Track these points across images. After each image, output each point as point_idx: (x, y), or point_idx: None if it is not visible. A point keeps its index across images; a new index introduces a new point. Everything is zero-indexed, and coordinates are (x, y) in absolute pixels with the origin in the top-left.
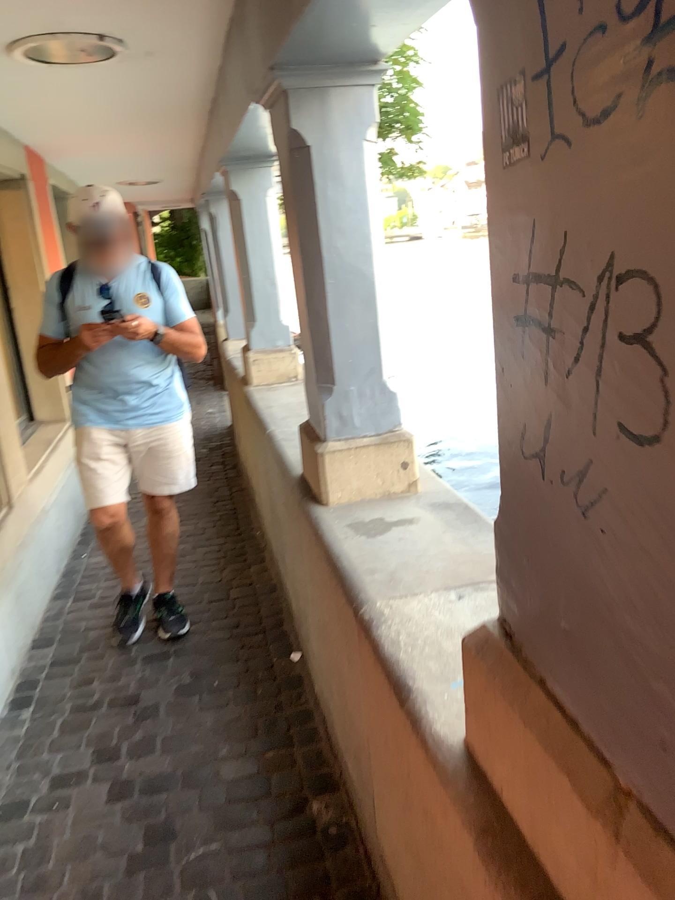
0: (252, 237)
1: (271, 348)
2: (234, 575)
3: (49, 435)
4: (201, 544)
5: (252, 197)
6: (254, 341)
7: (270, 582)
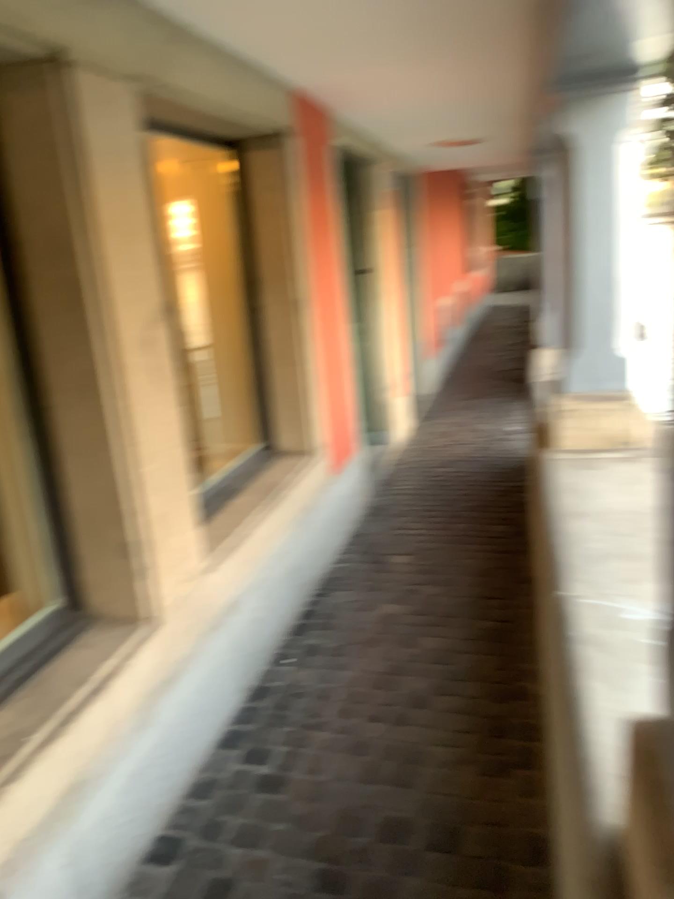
0: (589, 214)
1: (598, 399)
2: (479, 789)
3: (279, 475)
4: (444, 694)
5: (596, 146)
6: (570, 383)
7: (538, 840)
